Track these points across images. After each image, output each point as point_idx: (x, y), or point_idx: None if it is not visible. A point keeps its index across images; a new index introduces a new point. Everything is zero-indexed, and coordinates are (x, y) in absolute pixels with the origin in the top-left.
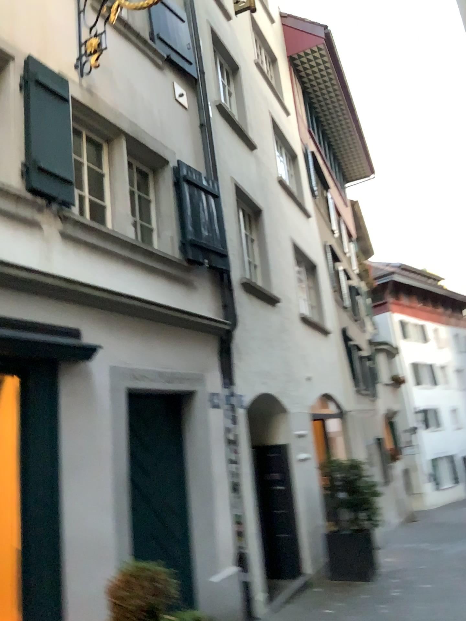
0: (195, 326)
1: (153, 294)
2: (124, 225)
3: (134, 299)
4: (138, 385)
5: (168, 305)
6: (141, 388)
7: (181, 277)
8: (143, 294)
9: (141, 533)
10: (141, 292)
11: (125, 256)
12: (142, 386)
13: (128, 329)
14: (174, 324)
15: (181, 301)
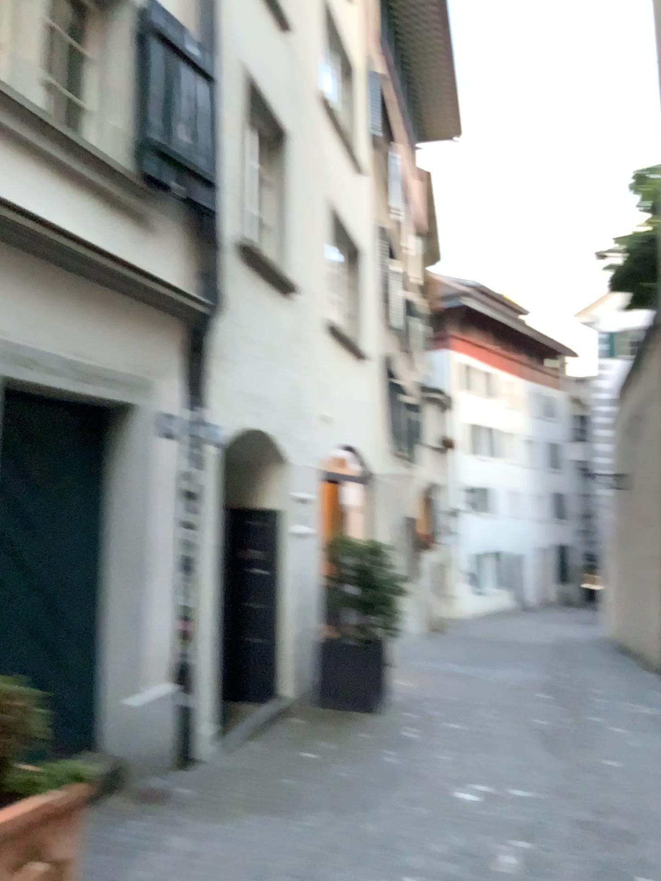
0: (147, 295)
1: (72, 220)
2: (29, 84)
3: (32, 221)
4: (28, 376)
5: (99, 246)
6: (32, 382)
7: (131, 206)
8: (52, 215)
9: (6, 626)
10: (48, 210)
11: (23, 139)
12: (35, 378)
13: (16, 273)
14: (107, 284)
15: (126, 245)
